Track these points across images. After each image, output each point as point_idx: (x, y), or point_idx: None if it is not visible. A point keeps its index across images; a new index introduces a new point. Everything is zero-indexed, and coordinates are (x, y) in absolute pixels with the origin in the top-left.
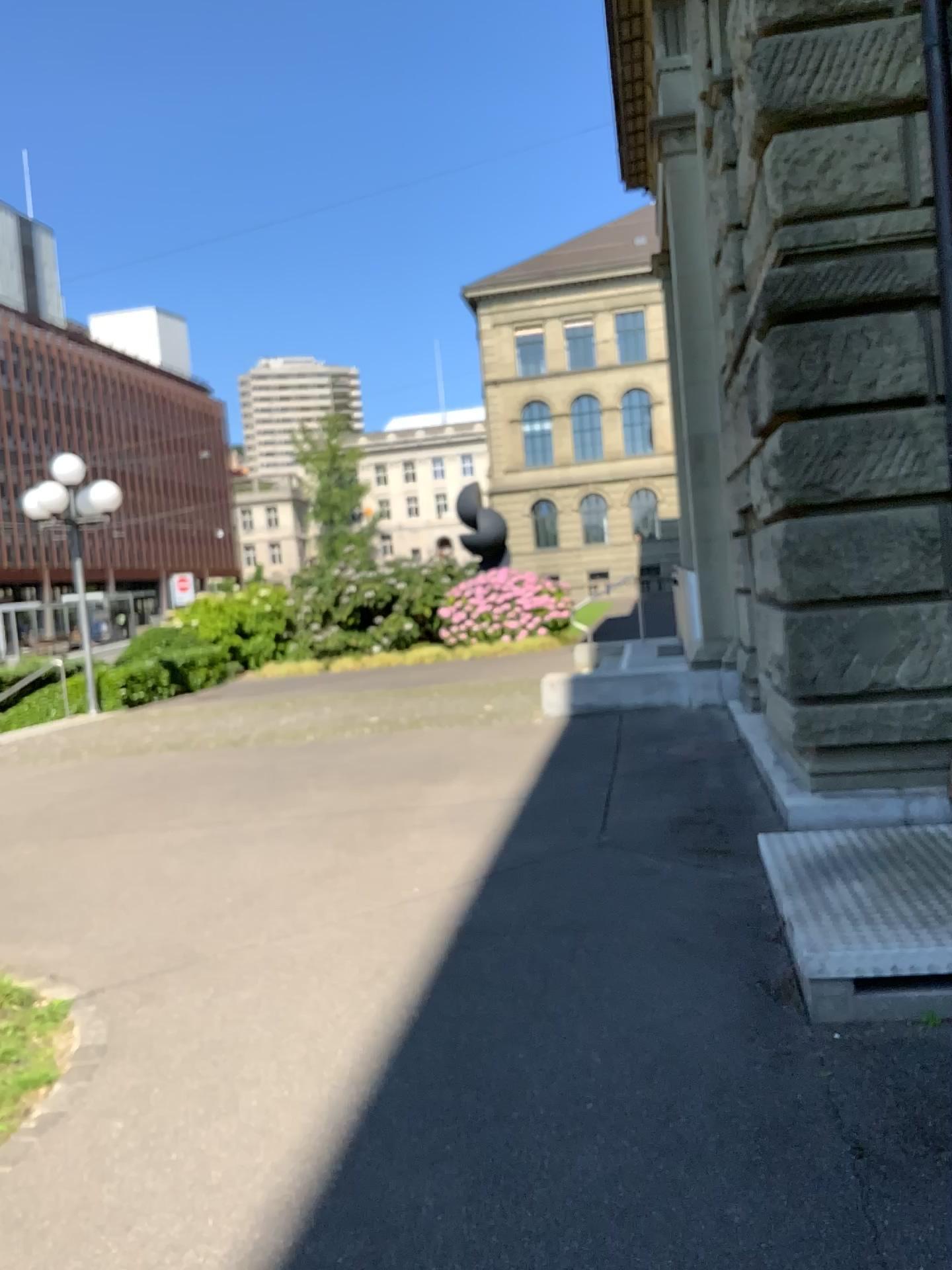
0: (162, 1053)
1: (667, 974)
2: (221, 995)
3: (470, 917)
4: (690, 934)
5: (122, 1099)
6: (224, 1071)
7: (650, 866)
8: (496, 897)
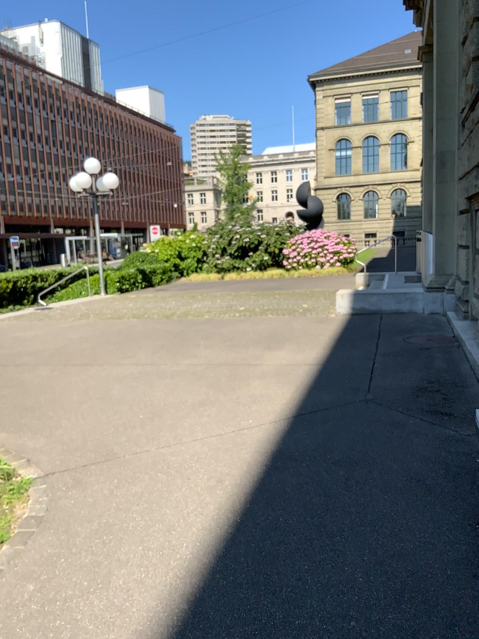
0: (72, 532)
1: (412, 511)
2: (118, 489)
3: (282, 446)
4: (427, 479)
5: (38, 567)
6: (106, 553)
7: (399, 421)
8: (299, 433)
